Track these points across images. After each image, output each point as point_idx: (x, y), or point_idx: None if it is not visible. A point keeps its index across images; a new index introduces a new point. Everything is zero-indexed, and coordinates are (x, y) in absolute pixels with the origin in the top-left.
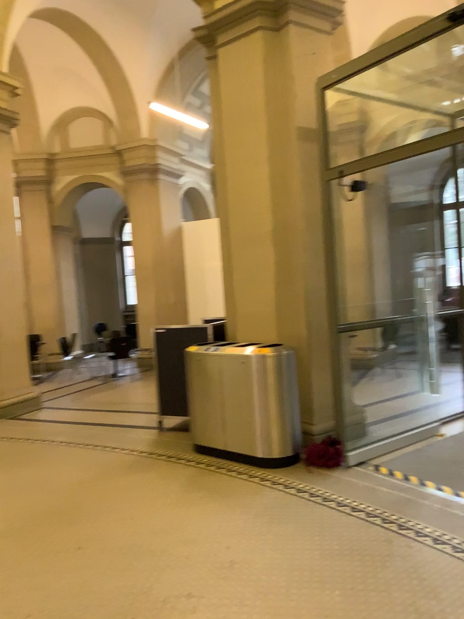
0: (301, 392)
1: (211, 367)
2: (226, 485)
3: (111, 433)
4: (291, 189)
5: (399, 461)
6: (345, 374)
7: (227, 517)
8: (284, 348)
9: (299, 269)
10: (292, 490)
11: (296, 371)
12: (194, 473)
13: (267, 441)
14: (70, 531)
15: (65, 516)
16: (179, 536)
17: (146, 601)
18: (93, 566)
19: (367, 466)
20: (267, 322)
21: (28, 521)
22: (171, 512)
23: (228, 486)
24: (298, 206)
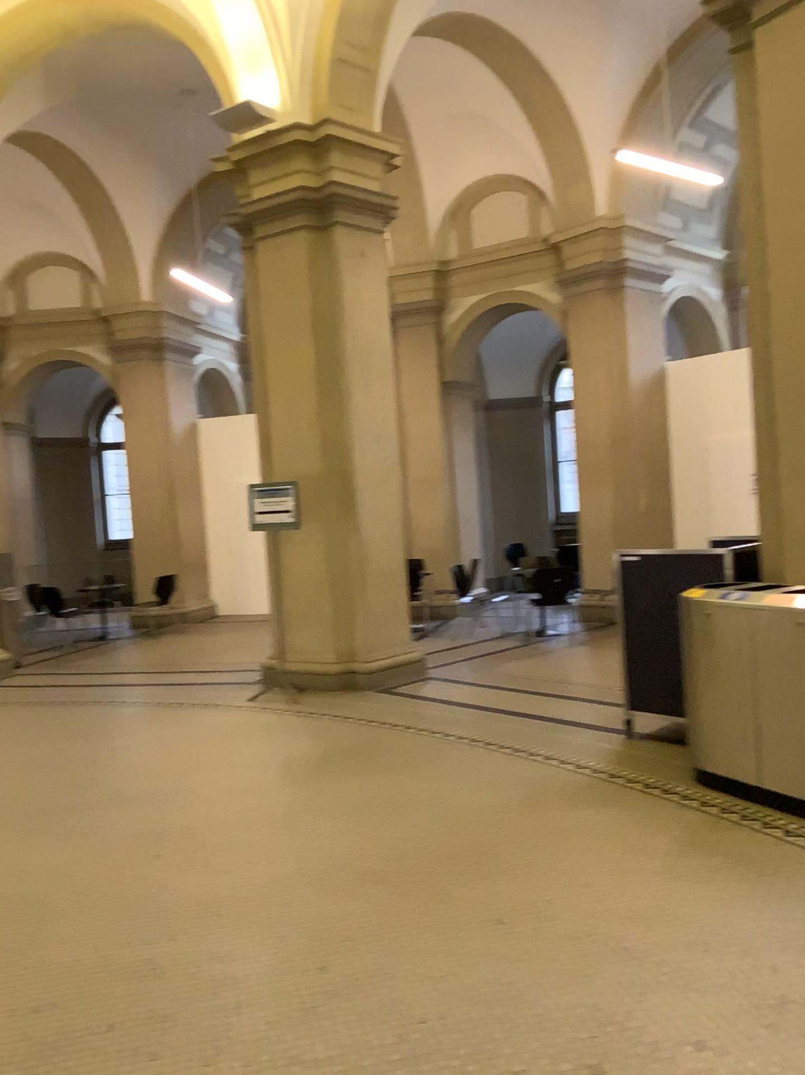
0: None
1: (732, 628)
2: (764, 853)
3: (544, 732)
4: None
5: None
6: None
7: (770, 914)
8: None
9: None
10: None
11: None
12: (698, 823)
13: None
14: (484, 892)
15: (474, 866)
16: (675, 933)
17: (622, 1040)
18: (525, 959)
19: None
20: None
21: (416, 865)
22: (659, 888)
23: (767, 854)
24: None
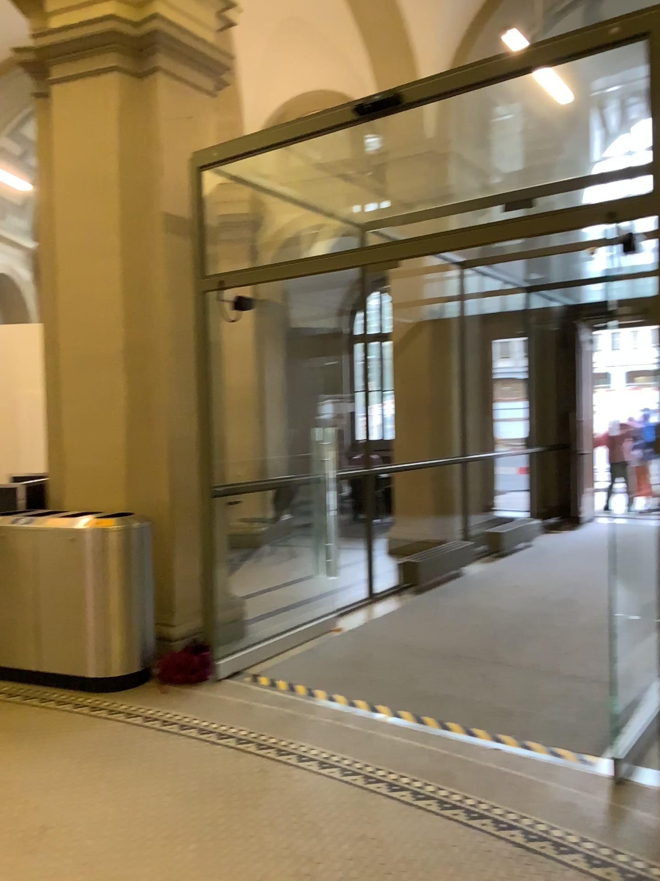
0: (159, 581)
1: (22, 547)
2: (40, 723)
3: None
4: (153, 297)
5: (286, 668)
6: (220, 555)
7: (39, 768)
8: (135, 519)
9: (161, 409)
10: (138, 720)
11: (151, 552)
12: None
13: (105, 653)
14: None
15: None
16: None
17: None
18: None
19: (244, 678)
20: (112, 483)
21: None
22: None
23: (42, 723)
24: (162, 322)
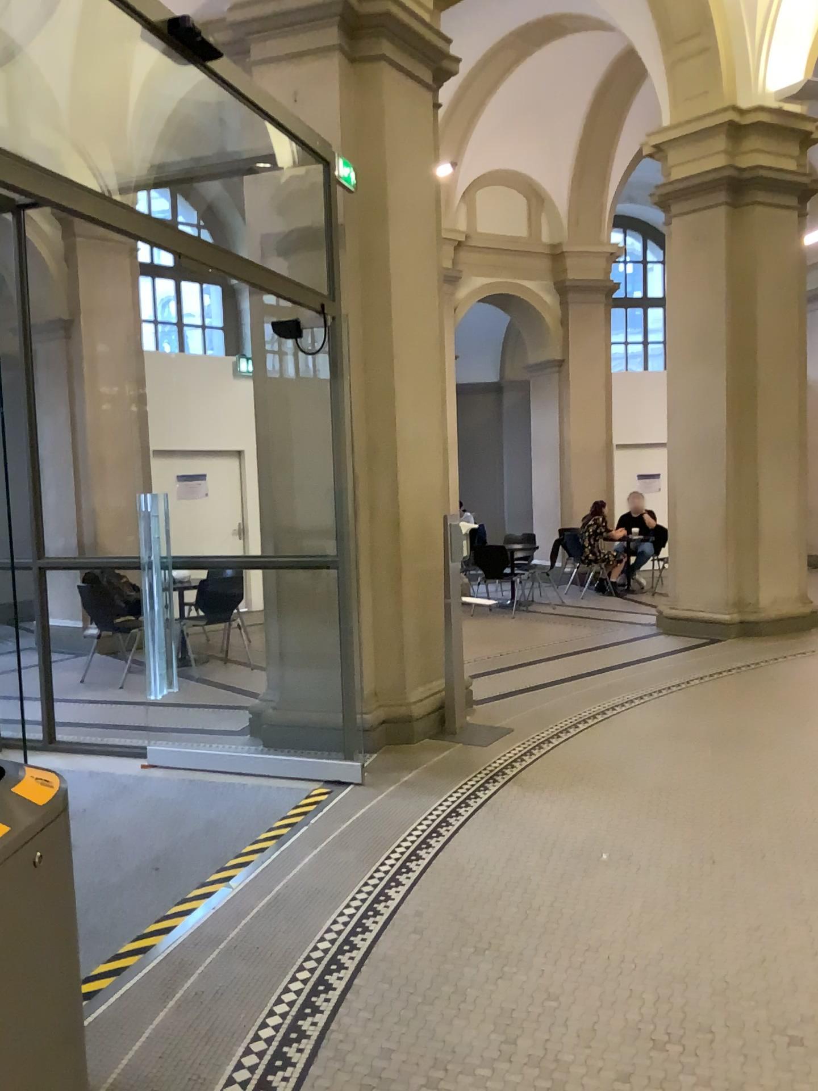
0: None
1: None
2: None
3: None
4: None
5: None
6: None
7: None
8: None
9: None
10: None
11: None
12: None
13: None
14: None
15: None
16: None
17: None
18: None
19: None
20: None
21: None
22: None
23: None
24: None
